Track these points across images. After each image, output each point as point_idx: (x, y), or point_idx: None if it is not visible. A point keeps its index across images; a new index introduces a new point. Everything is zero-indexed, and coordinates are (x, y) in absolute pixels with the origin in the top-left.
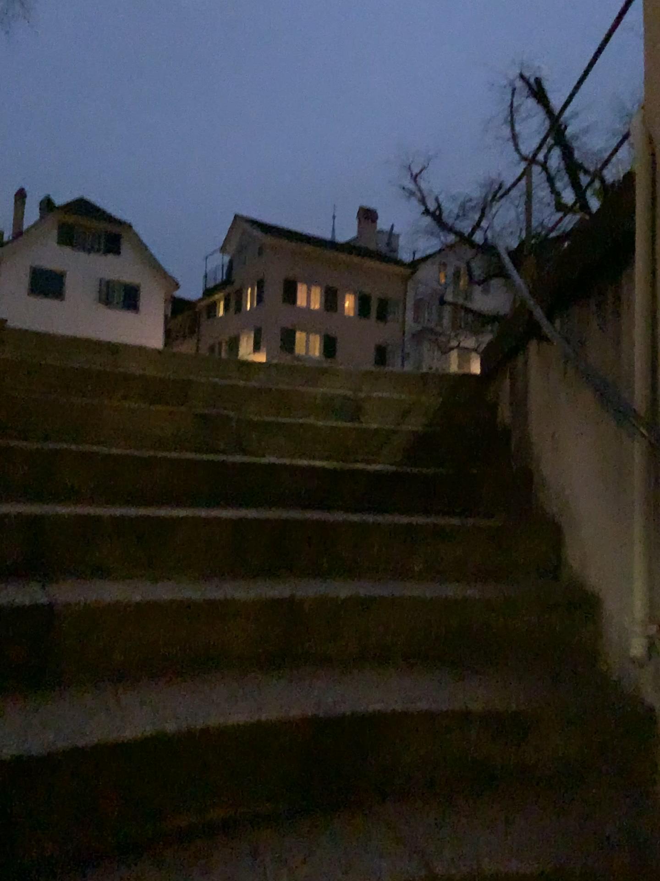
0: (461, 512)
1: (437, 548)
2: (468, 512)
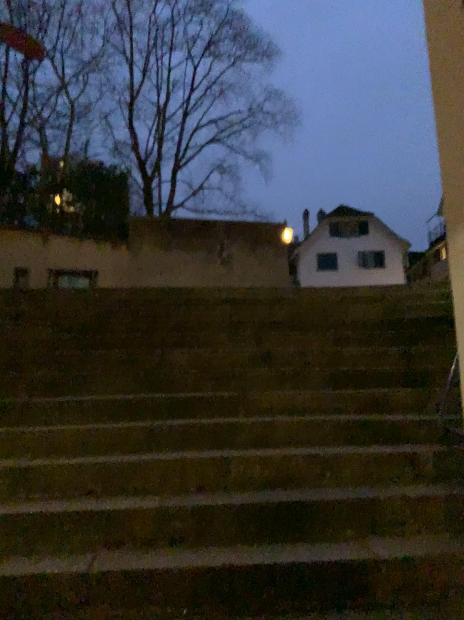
0: None
1: None
2: None
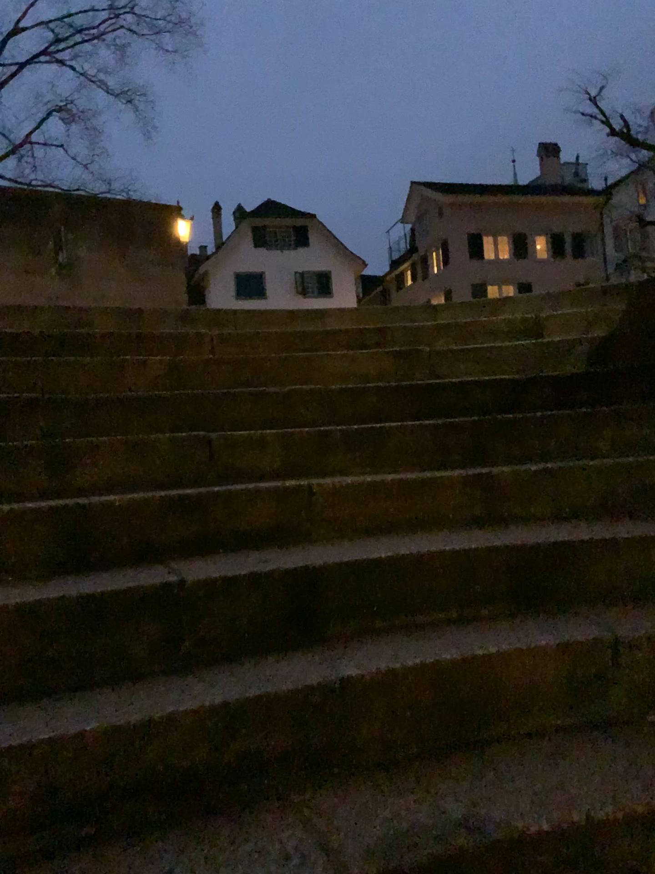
0: (642, 398)
1: (619, 428)
2: (649, 397)
